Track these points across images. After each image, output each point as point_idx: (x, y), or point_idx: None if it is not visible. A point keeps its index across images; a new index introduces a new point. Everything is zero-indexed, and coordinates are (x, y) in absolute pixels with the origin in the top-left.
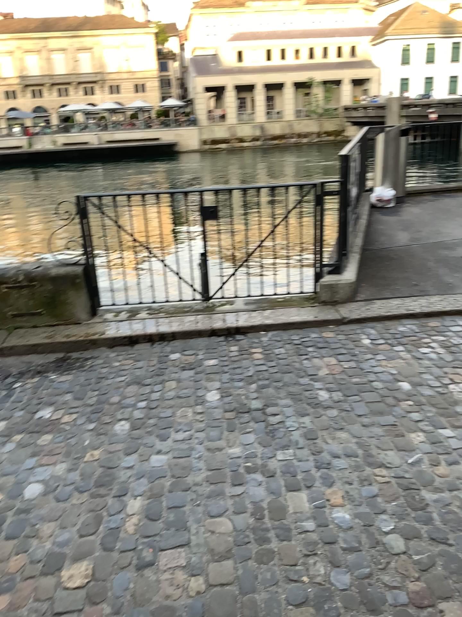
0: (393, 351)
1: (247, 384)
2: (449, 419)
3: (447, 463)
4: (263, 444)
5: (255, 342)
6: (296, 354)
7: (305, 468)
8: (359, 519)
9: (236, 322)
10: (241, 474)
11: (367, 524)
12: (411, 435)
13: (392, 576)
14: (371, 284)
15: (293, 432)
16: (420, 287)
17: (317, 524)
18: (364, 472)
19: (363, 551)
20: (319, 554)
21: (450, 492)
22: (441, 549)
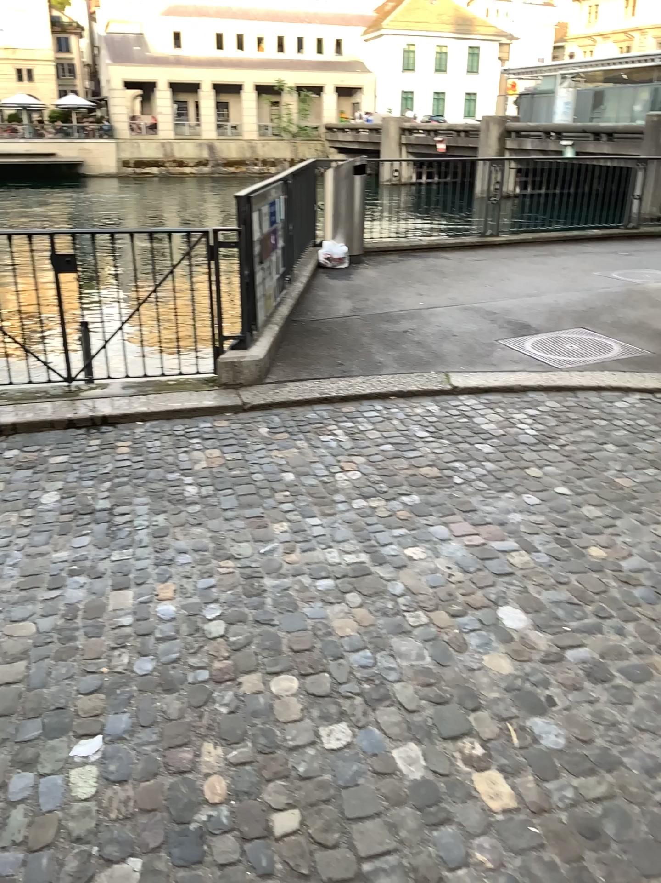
0: (290, 439)
1: (100, 482)
2: (322, 508)
3: (302, 551)
4: (98, 544)
5: (125, 434)
6: (173, 446)
7: (140, 565)
8: (184, 609)
9: (105, 411)
10: (62, 577)
11: (192, 613)
12: (275, 526)
13: (199, 656)
14: (287, 363)
15: (140, 530)
16: (346, 366)
17: (136, 617)
18: (207, 565)
19: (178, 638)
20: (128, 644)
21: (293, 578)
22: (261, 629)
